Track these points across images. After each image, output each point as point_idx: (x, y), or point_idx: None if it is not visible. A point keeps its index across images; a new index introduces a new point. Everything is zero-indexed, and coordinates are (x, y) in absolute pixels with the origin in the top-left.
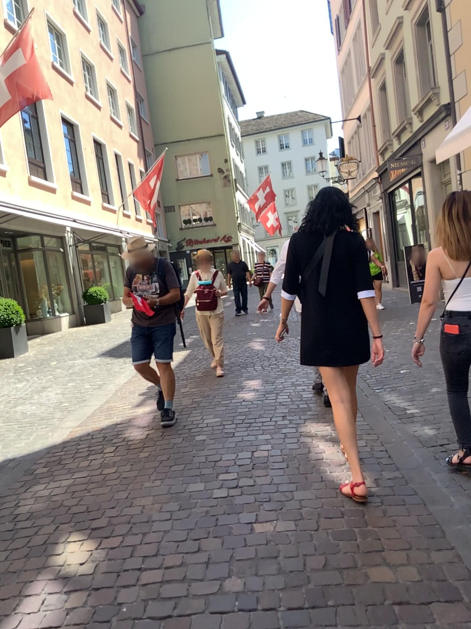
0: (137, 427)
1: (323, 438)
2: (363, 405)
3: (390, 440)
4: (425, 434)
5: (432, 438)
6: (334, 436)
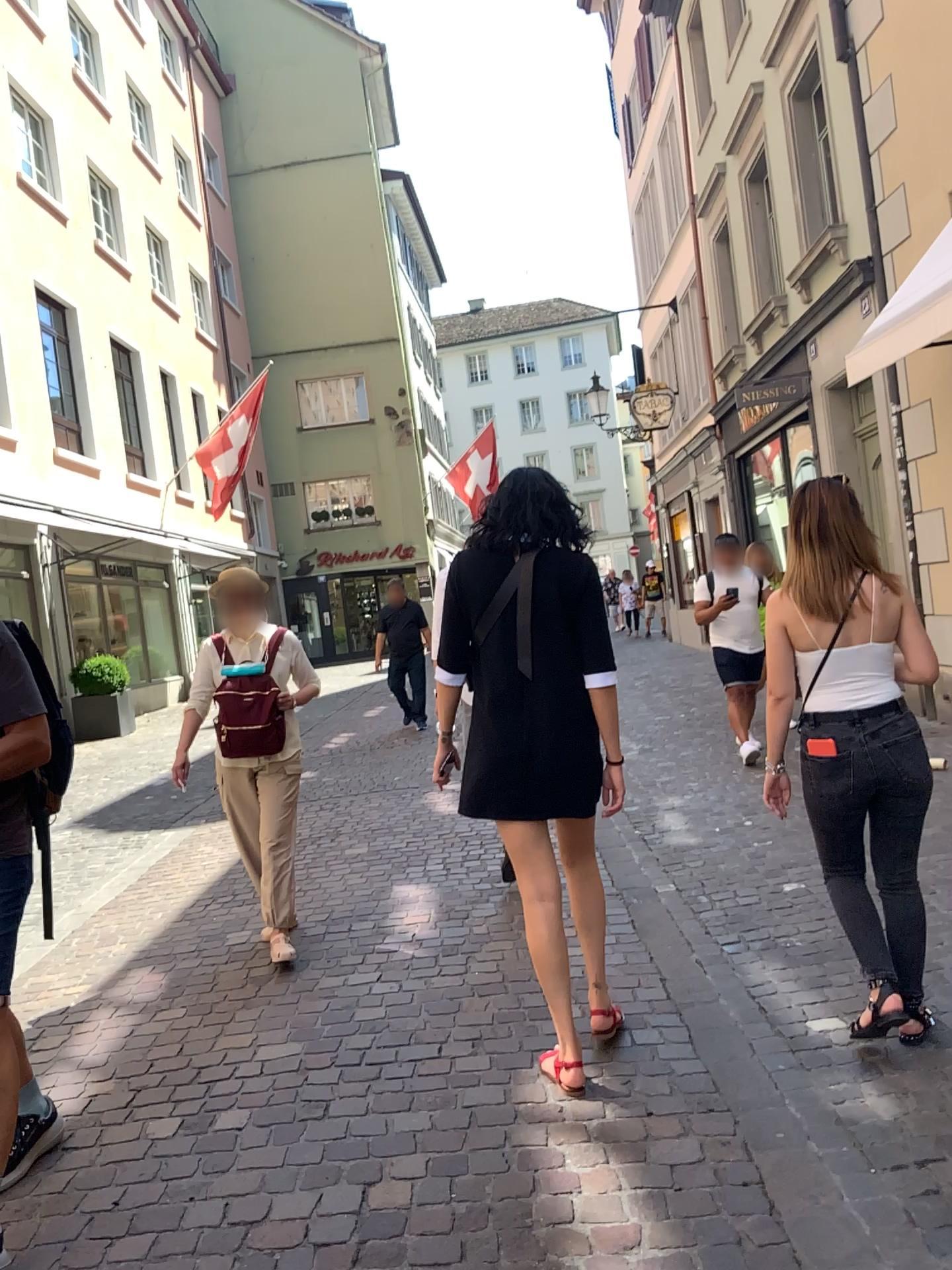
0: (72, 1069)
1: (576, 1128)
2: (690, 1003)
3: (769, 1139)
4: (869, 1116)
5: (891, 1132)
6: (610, 1121)
